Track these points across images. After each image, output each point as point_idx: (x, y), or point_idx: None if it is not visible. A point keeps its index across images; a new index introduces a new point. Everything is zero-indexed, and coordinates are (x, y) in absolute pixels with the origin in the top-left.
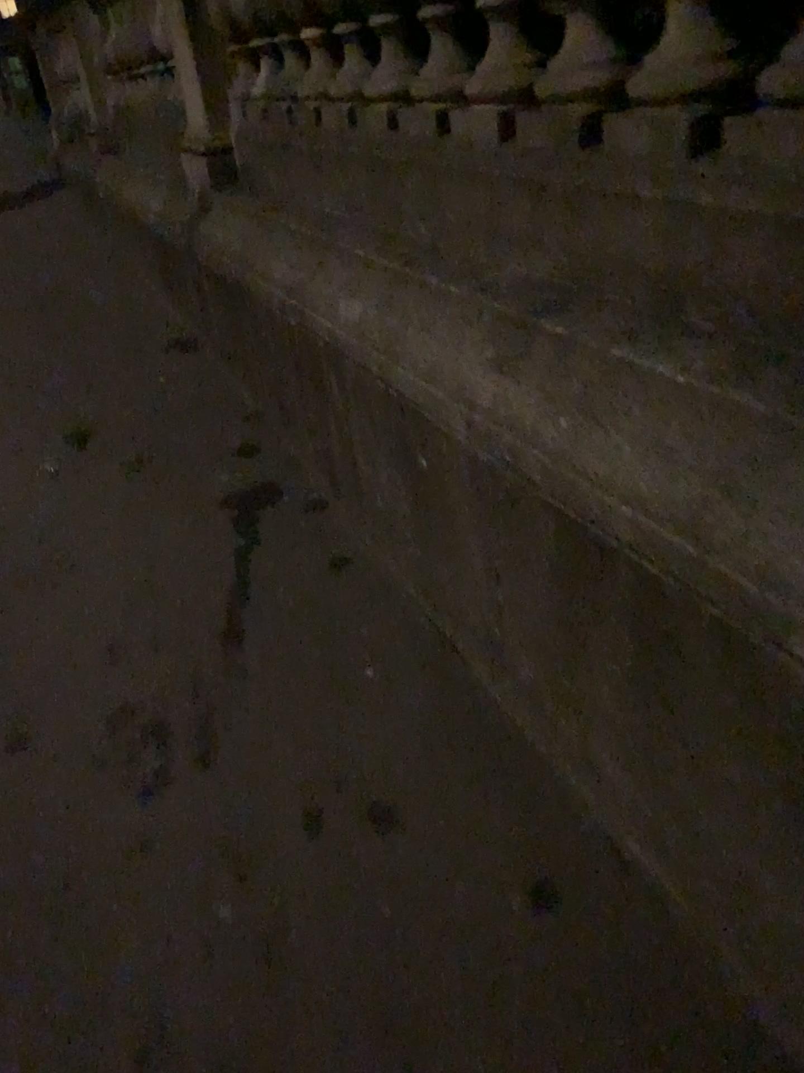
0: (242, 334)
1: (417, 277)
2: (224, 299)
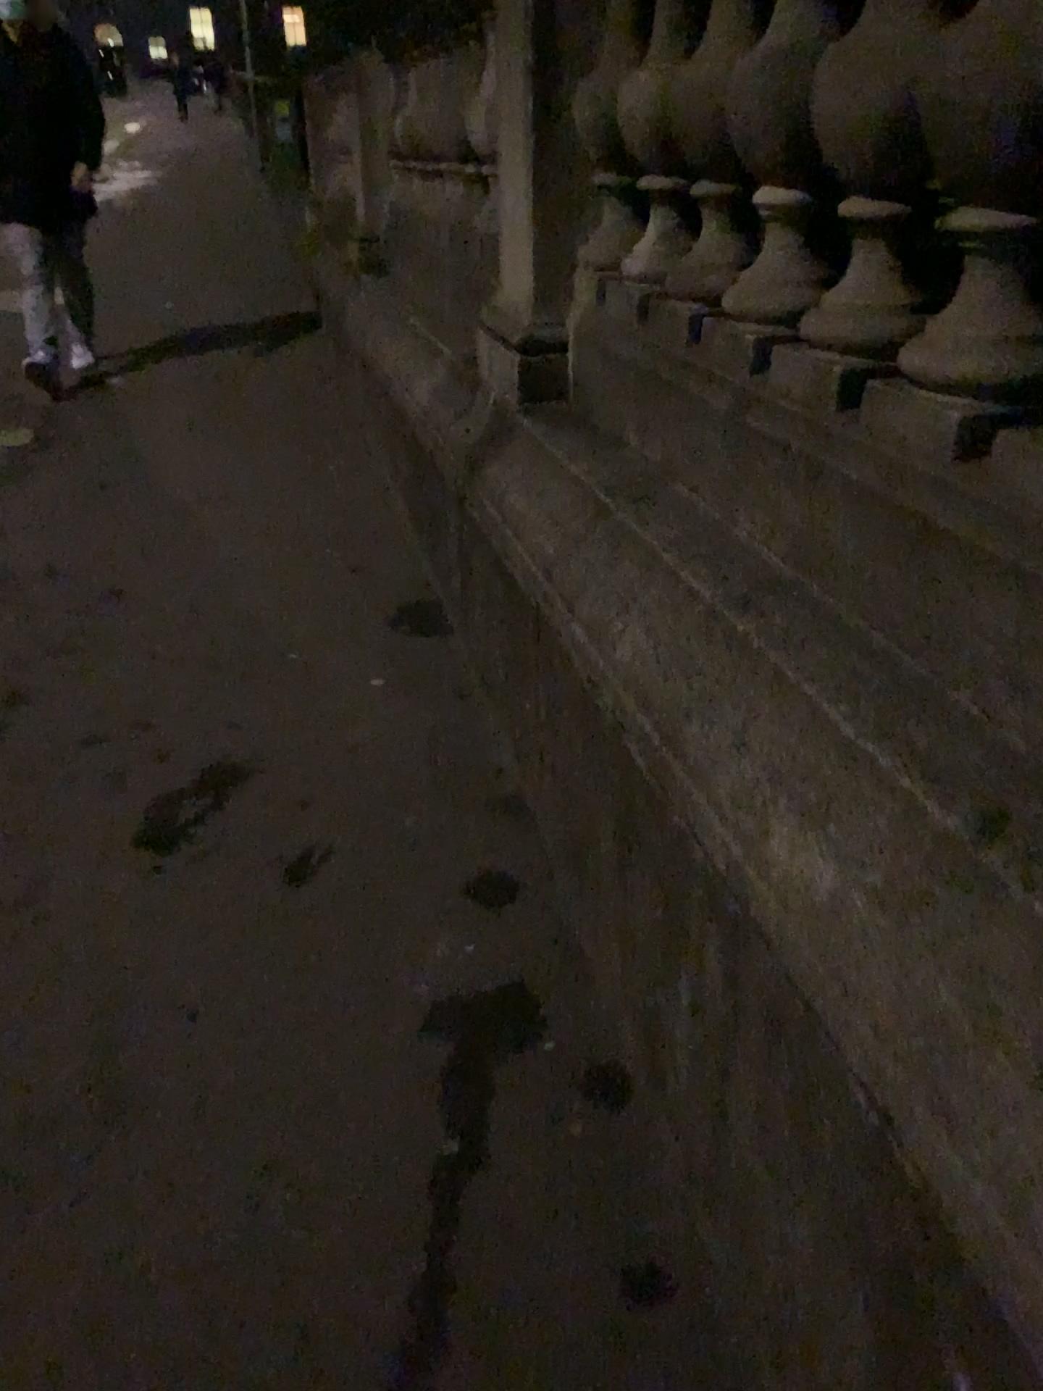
0: (528, 689)
1: (1032, 930)
2: (506, 609)
